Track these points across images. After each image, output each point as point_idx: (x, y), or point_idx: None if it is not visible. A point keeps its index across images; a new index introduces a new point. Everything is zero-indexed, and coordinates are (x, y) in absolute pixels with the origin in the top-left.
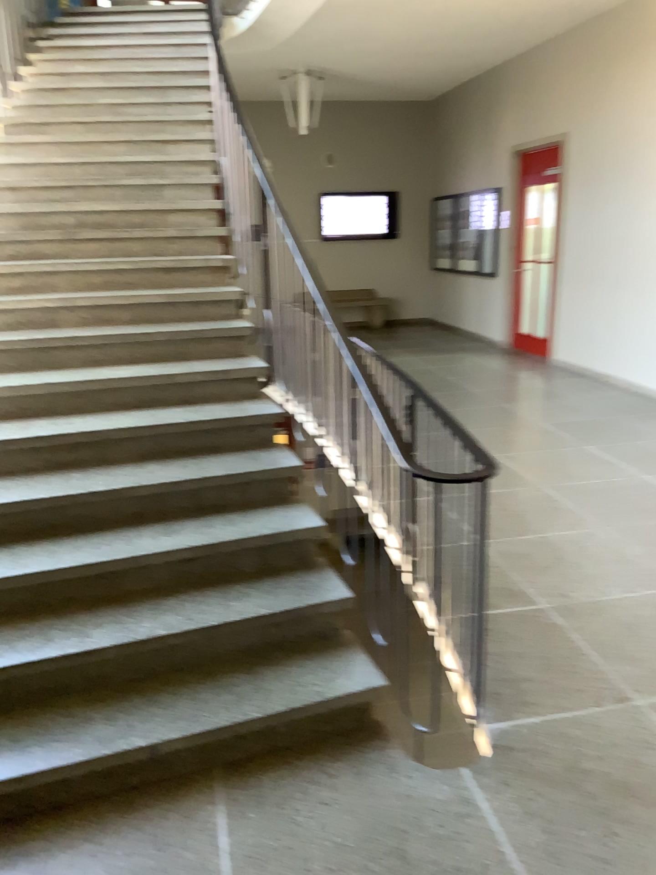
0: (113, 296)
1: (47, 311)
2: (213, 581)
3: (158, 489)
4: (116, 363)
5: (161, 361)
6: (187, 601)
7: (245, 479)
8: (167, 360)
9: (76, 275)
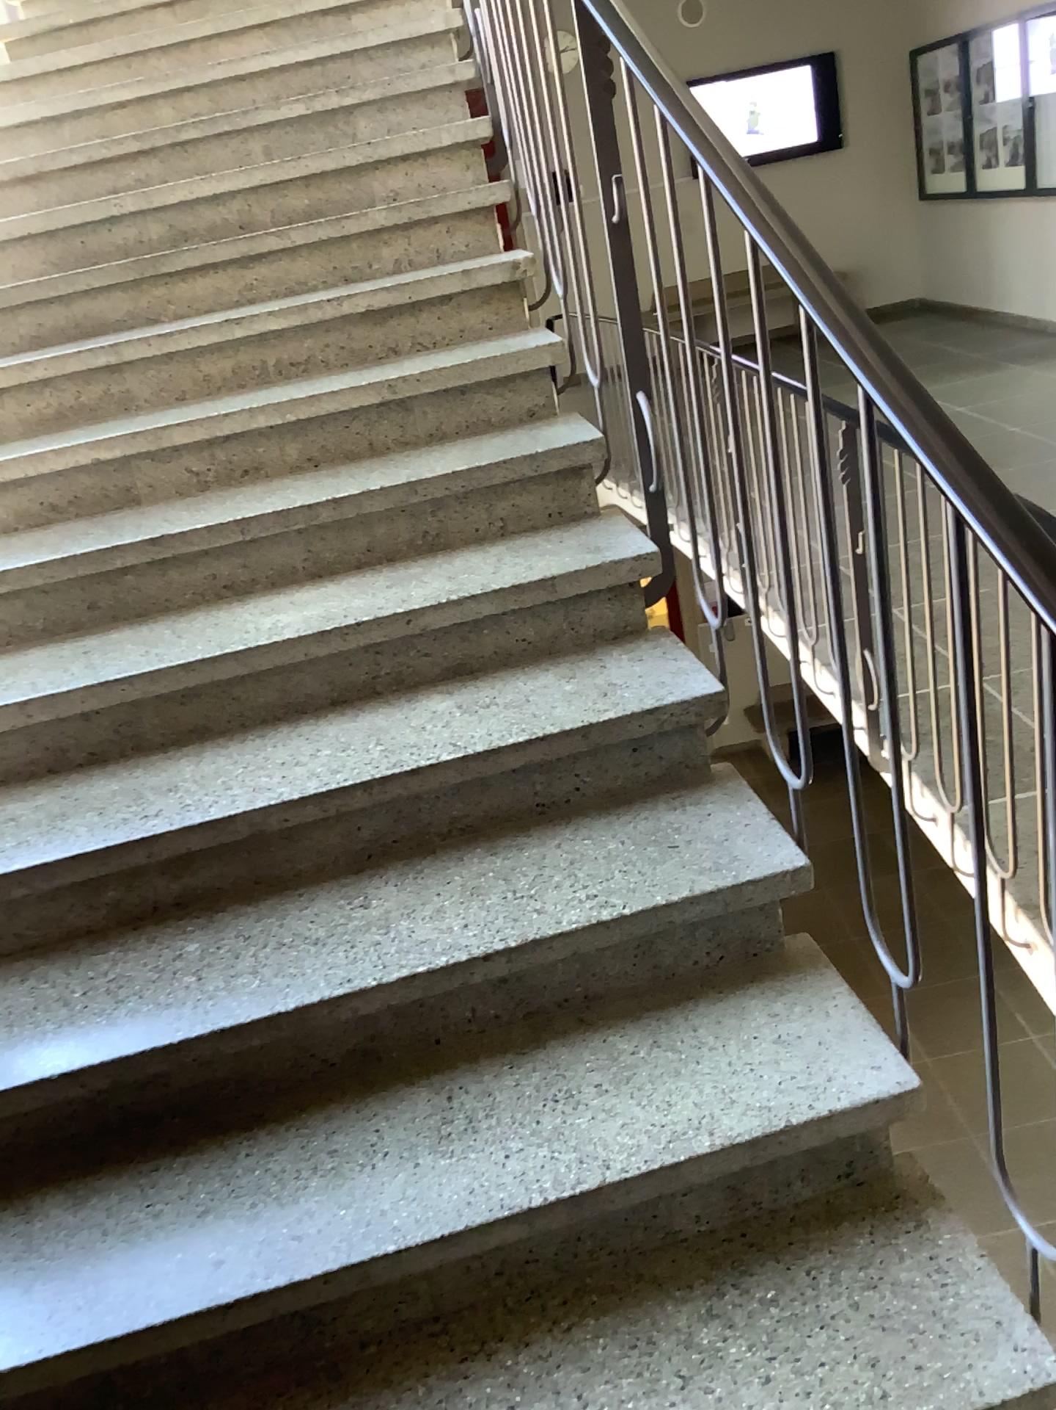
0: (253, 403)
1: (106, 466)
2: (598, 1295)
3: (407, 987)
4: (274, 586)
5: (383, 566)
6: (531, 1382)
7: (648, 923)
8: (399, 561)
9: (169, 362)
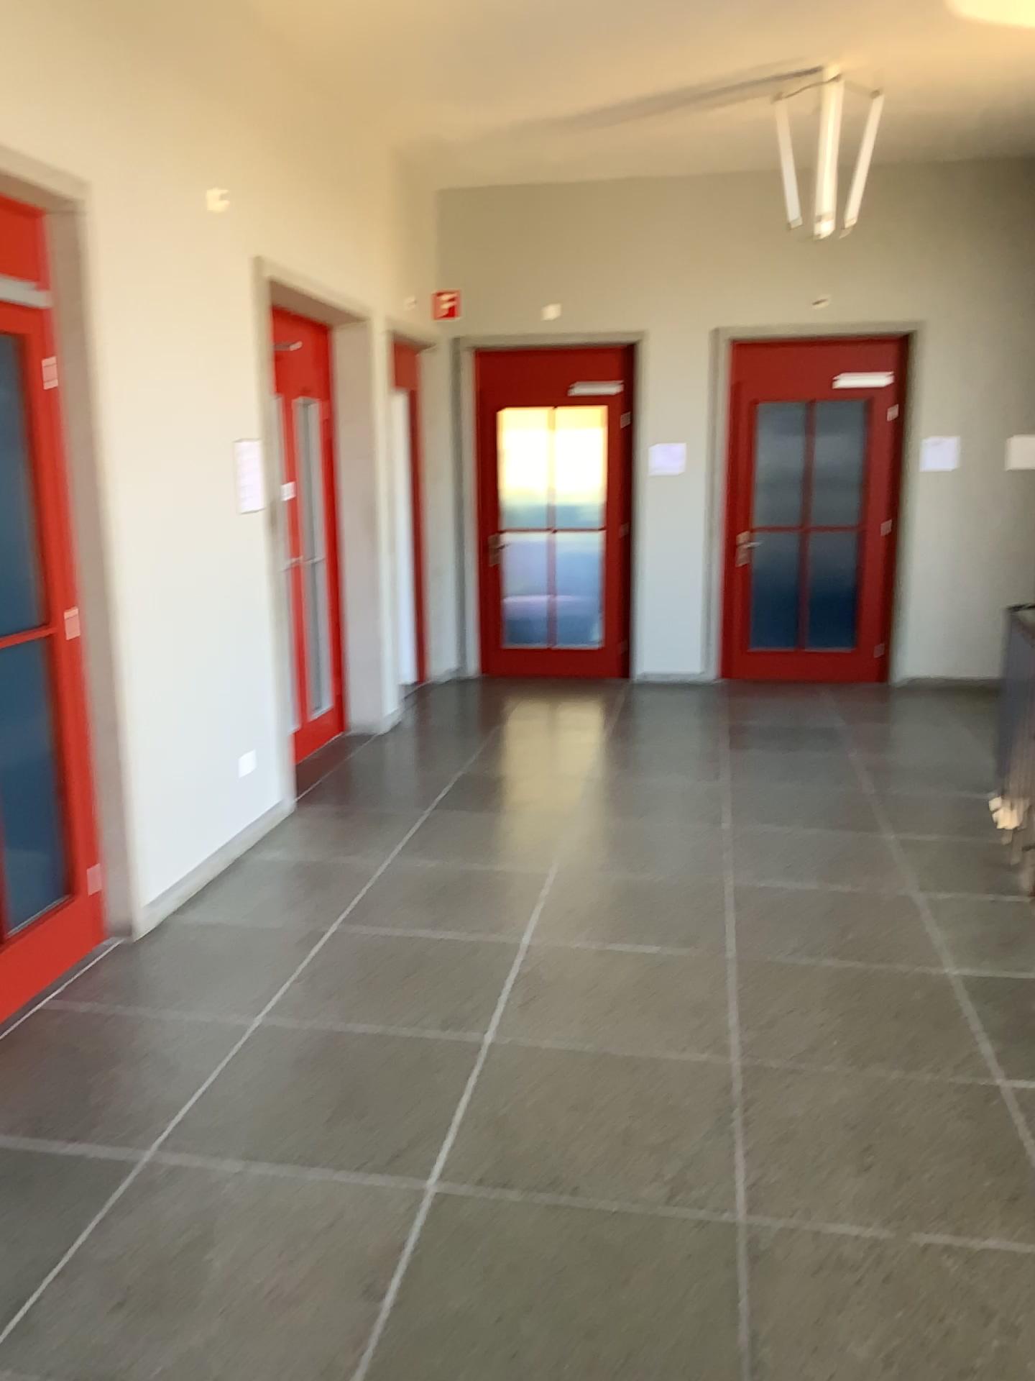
0: None
1: None
2: None
3: None
4: None
5: None
6: None
7: None
8: None
9: None
